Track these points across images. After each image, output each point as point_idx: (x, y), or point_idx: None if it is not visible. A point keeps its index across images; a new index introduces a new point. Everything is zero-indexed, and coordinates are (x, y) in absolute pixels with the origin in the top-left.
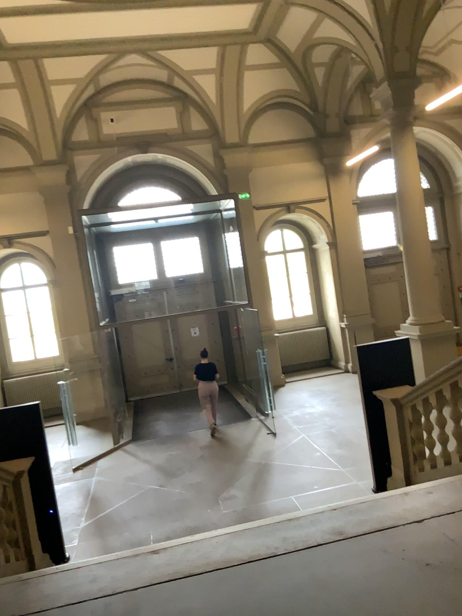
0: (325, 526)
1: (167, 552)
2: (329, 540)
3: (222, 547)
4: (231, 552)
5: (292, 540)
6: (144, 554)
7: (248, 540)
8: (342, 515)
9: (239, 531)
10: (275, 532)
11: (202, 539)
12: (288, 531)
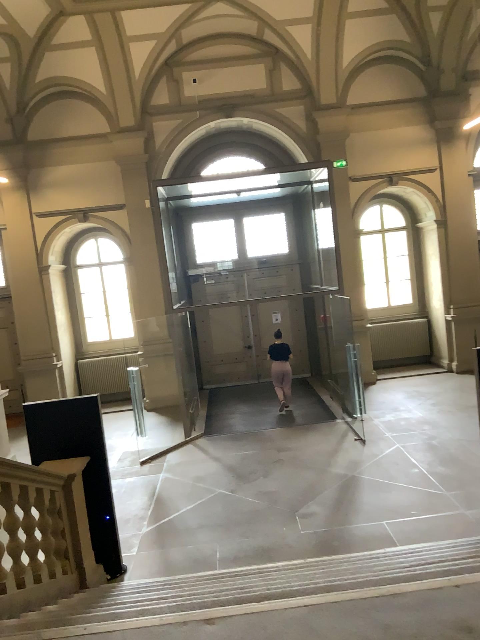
0: (444, 614)
1: (224, 623)
2: (452, 639)
3: (297, 628)
4: (310, 638)
5: (397, 631)
6: (194, 622)
7: (333, 620)
8: (468, 598)
9: (321, 604)
10: (372, 614)
11: (272, 610)
12: (390, 614)
